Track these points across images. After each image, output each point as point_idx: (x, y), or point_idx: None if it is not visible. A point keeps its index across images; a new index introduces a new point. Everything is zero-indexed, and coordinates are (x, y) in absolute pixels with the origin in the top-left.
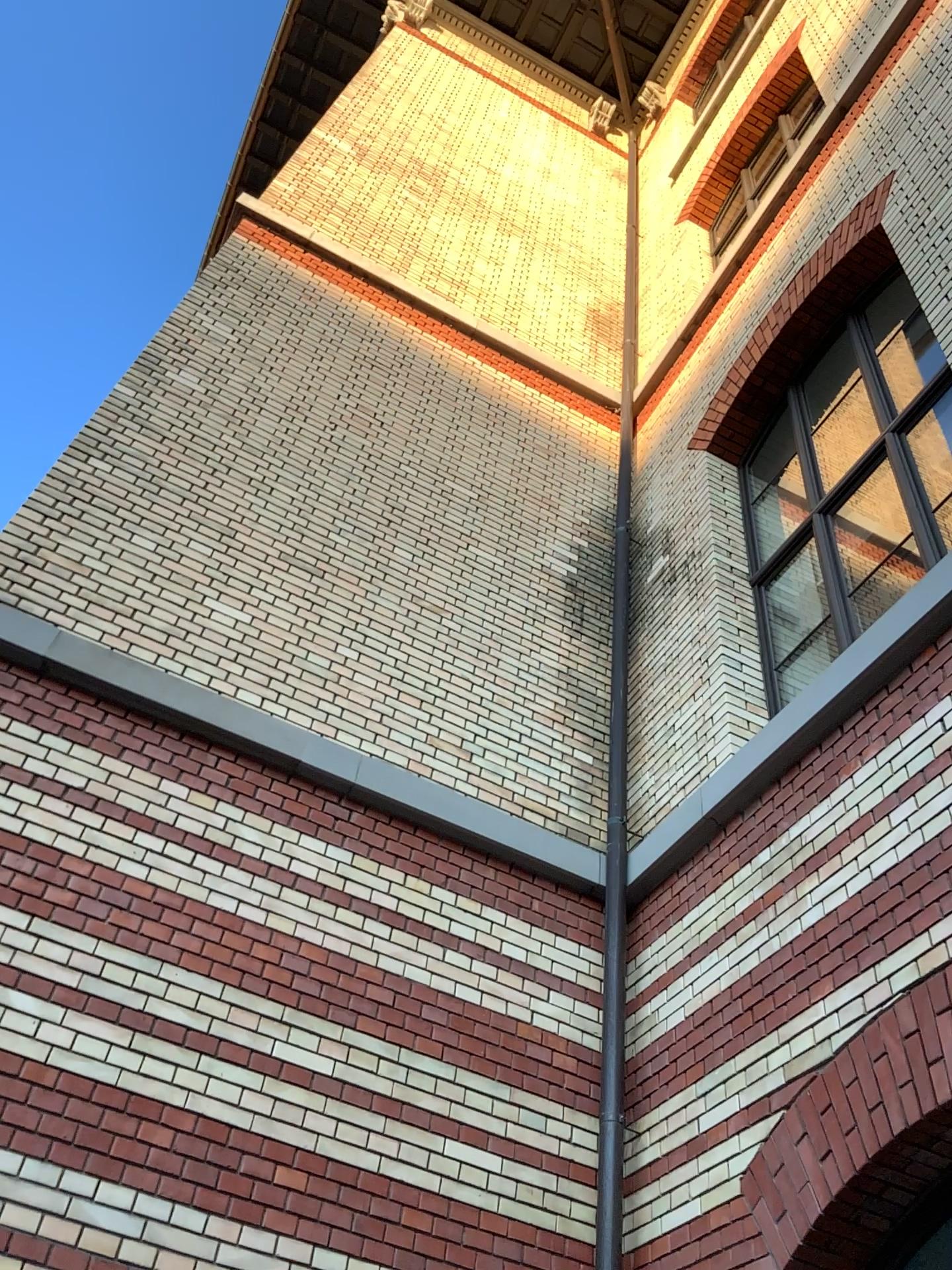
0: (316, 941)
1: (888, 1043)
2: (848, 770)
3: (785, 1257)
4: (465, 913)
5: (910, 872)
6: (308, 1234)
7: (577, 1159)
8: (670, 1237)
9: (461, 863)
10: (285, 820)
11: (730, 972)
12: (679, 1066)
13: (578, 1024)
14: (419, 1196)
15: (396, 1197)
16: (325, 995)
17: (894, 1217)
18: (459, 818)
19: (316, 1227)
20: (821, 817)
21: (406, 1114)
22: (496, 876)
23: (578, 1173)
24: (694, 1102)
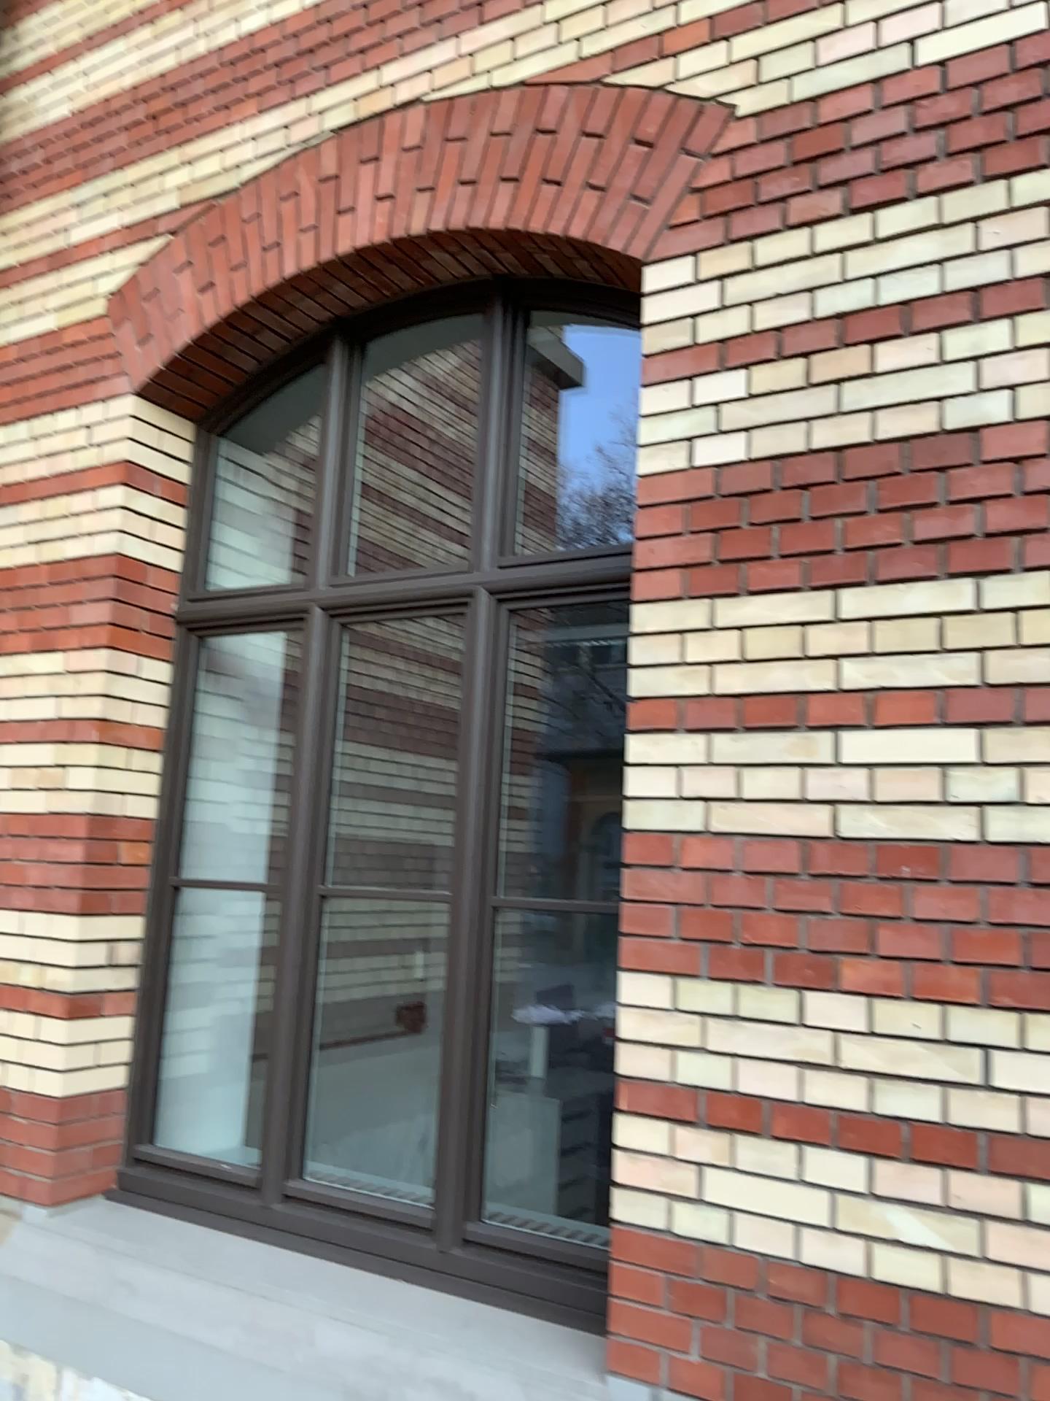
0: None
1: (304, 183)
2: None
3: (143, 377)
4: None
5: None
6: None
7: None
8: (16, 346)
9: None
10: None
11: (137, 67)
12: (53, 168)
13: None
14: None
15: None
16: None
17: (263, 356)
18: None
19: None
20: None
21: None
22: None
23: None
24: (66, 210)
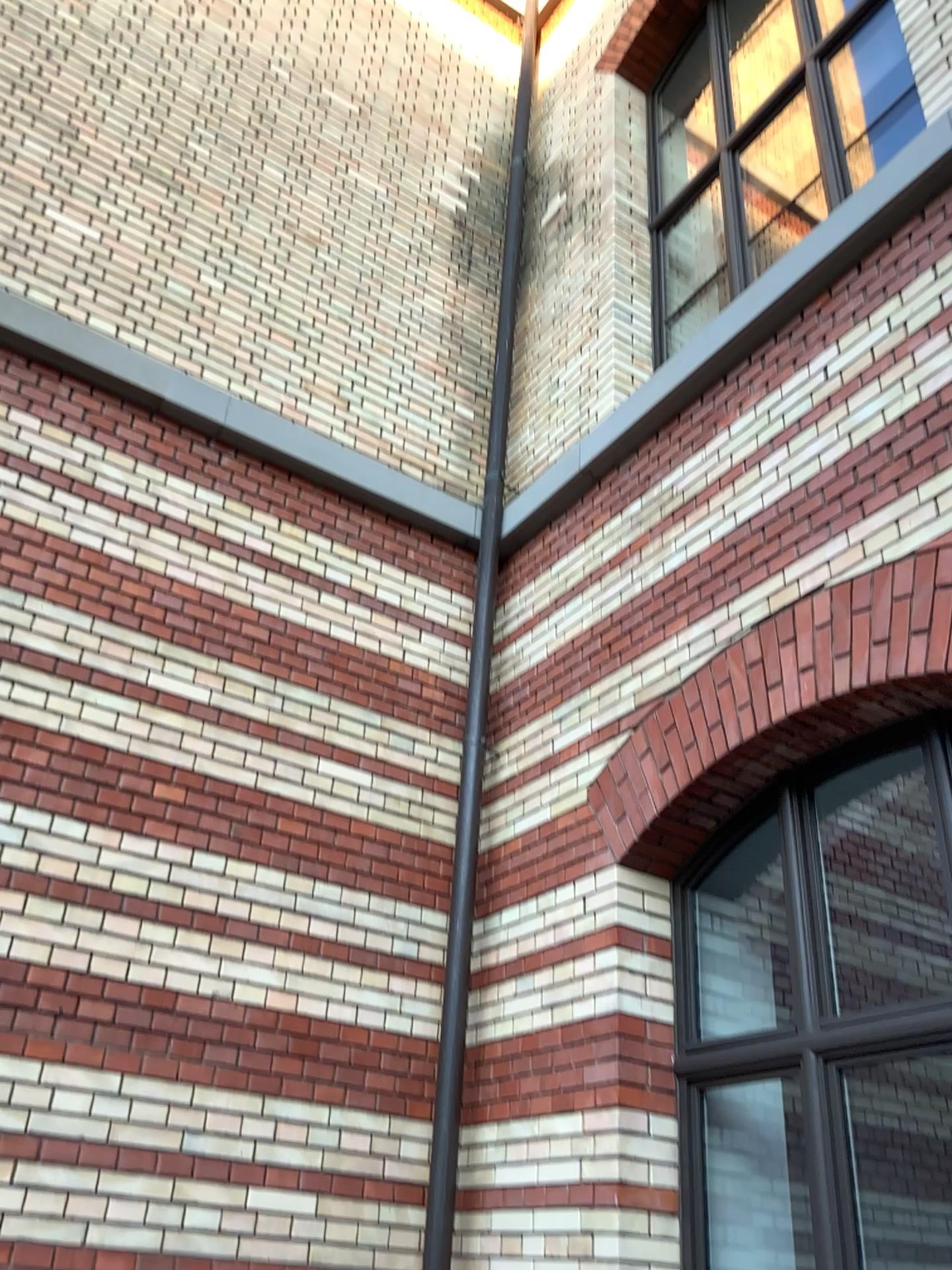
0: (187, 579)
1: (734, 671)
2: (726, 421)
3: (623, 850)
4: (338, 557)
5: (774, 517)
6: (187, 839)
7: (441, 777)
8: (522, 838)
9: (336, 508)
10: (150, 458)
11: (594, 613)
12: (540, 697)
13: (446, 662)
14: (293, 807)
15: (271, 808)
16: (198, 630)
17: (721, 816)
18: (333, 463)
19: (195, 833)
20: (694, 467)
21: (280, 738)
22: (370, 523)
23: (441, 788)
24: (552, 727)
